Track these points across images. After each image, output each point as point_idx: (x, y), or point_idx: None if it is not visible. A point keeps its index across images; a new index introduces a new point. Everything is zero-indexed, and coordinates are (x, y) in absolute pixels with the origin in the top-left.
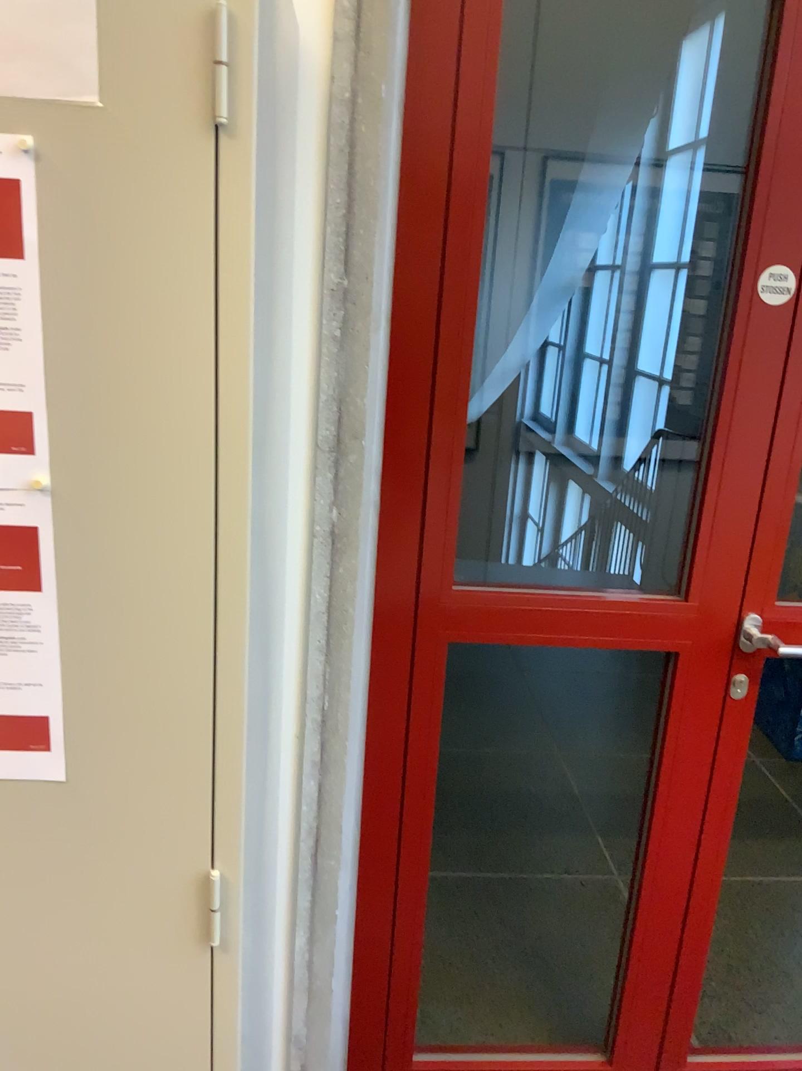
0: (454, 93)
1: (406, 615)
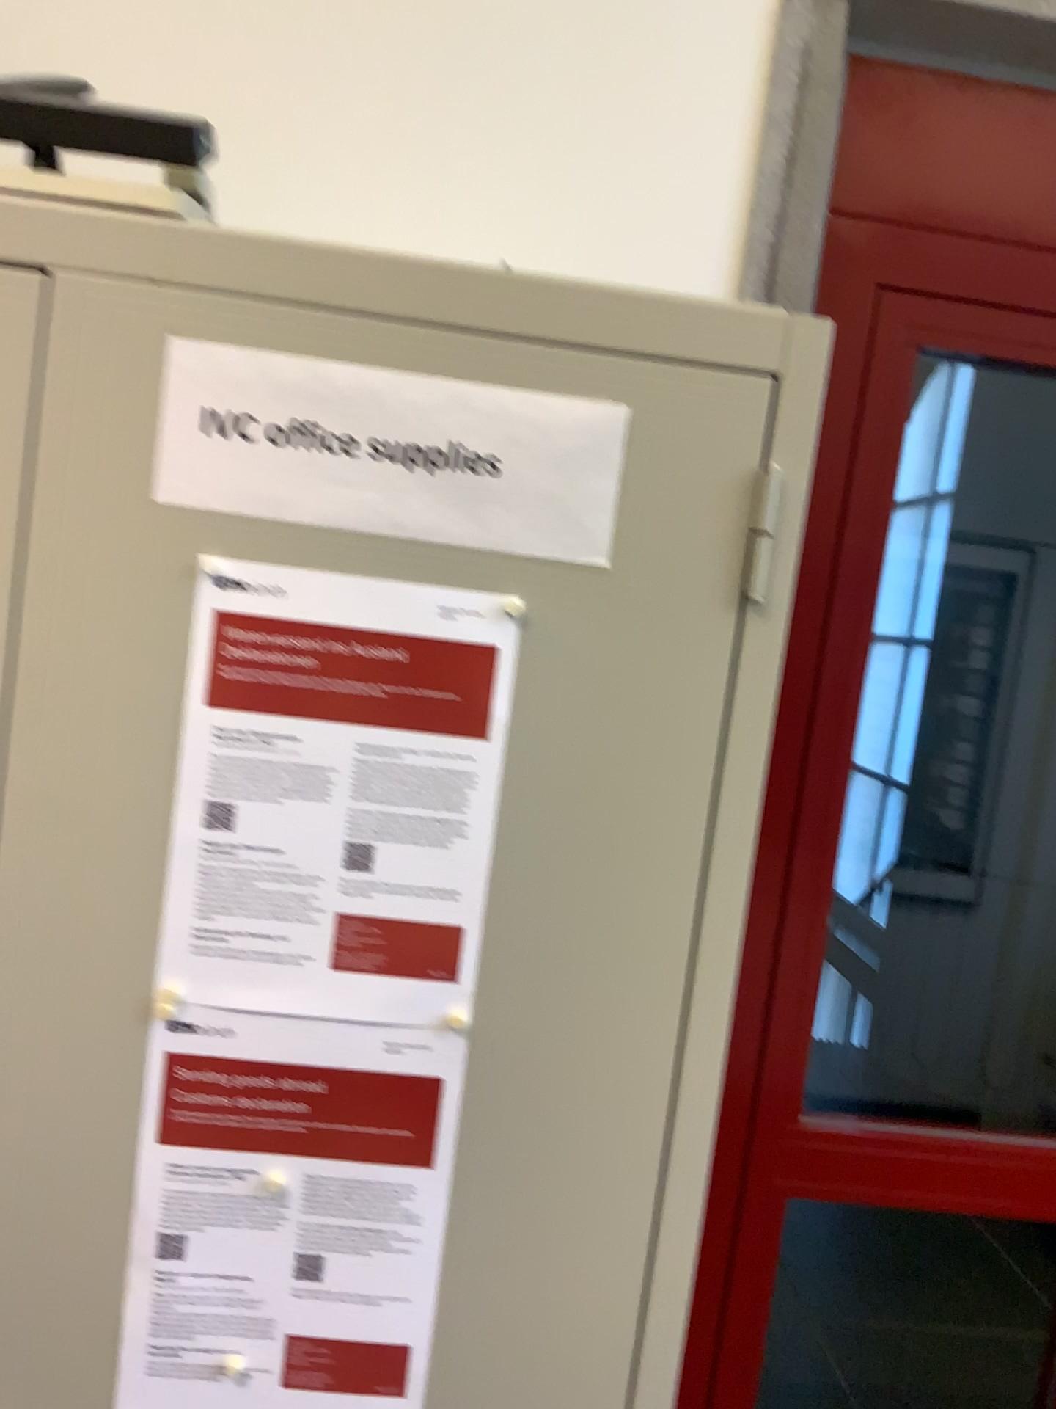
0: (842, 502)
1: (732, 1154)
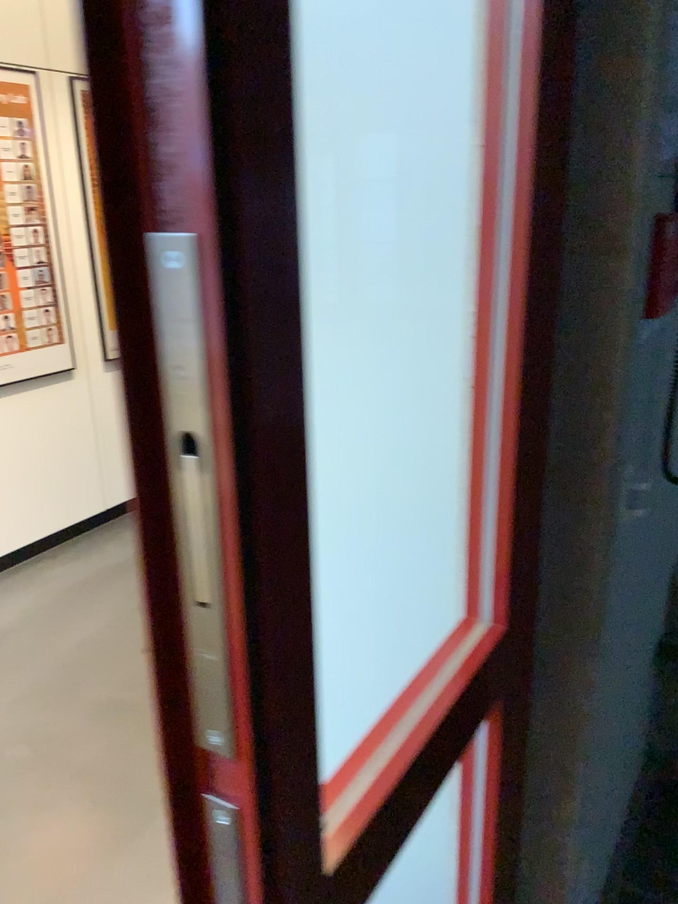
0: None
1: None
